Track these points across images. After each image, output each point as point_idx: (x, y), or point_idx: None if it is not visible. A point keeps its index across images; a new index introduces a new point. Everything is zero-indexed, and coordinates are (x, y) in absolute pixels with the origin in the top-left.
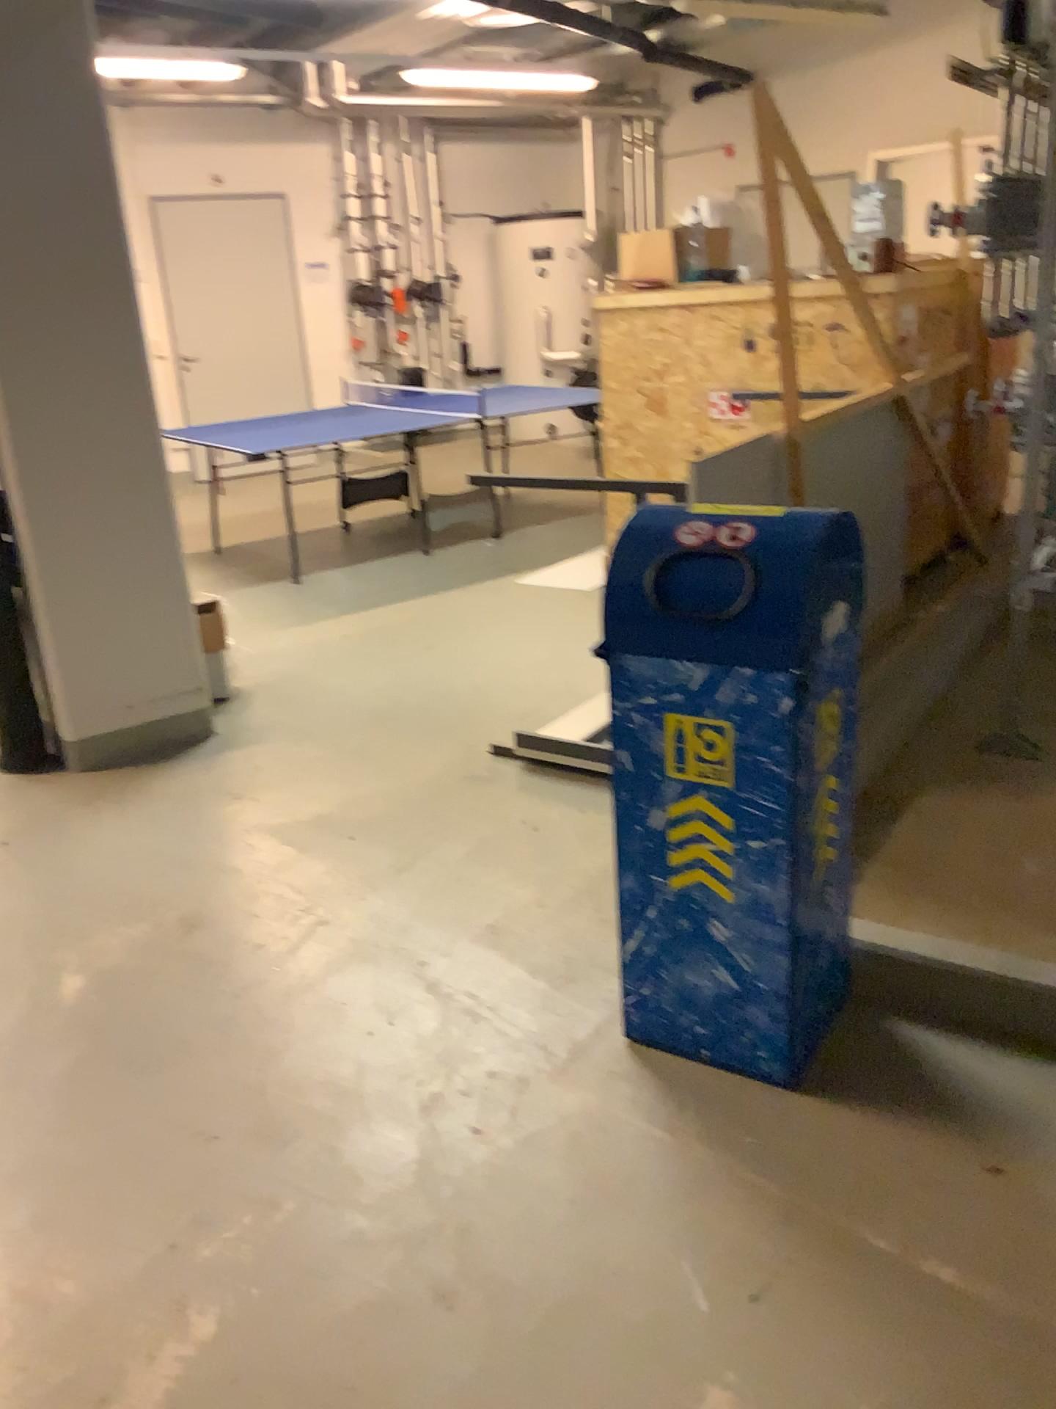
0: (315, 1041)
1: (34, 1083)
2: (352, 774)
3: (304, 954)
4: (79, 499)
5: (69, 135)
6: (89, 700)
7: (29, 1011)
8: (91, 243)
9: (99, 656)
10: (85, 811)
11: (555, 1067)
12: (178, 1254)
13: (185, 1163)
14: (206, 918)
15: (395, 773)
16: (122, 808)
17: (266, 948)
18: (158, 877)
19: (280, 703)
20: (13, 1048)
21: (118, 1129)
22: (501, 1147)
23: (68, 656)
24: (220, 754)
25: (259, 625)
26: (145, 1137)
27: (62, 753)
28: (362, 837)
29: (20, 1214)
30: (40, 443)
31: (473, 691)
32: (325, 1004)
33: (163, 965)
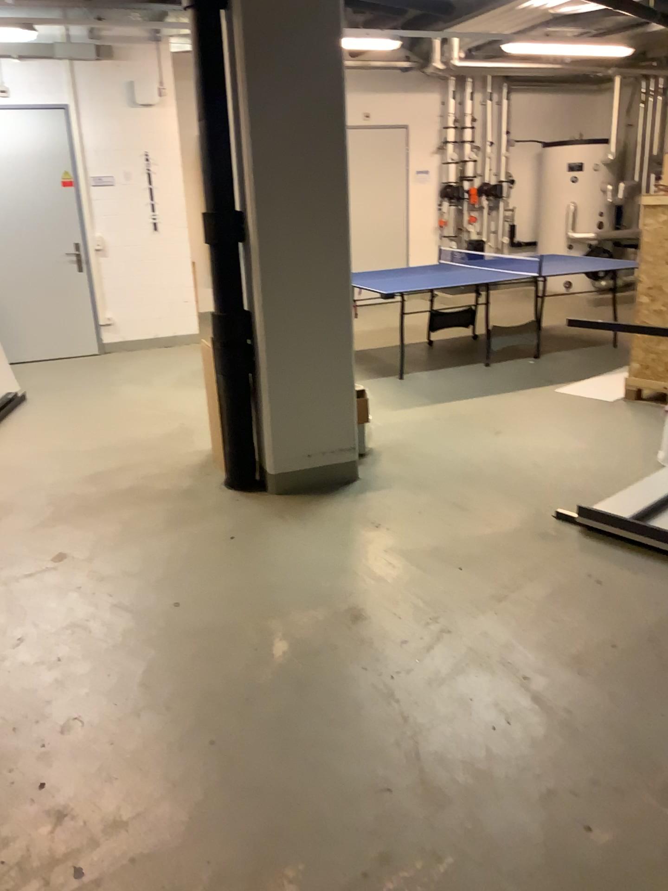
0: (455, 726)
1: (263, 721)
2: (456, 520)
3: (439, 655)
4: (297, 318)
5: (320, 80)
6: (287, 449)
7: (255, 665)
8: (326, 151)
9: (296, 421)
10: (280, 523)
11: (647, 787)
12: (372, 885)
13: (371, 808)
14: (366, 614)
15: (487, 523)
16: (303, 523)
17: (411, 645)
18: (331, 577)
19: (399, 462)
20: (248, 692)
21: (321, 770)
22: (614, 850)
23: (277, 419)
24: (363, 494)
25: (380, 405)
26: (340, 781)
27: (266, 482)
28: (470, 569)
29: (259, 824)
30: (277, 281)
31: (536, 469)
32: (459, 698)
33: (341, 645)
